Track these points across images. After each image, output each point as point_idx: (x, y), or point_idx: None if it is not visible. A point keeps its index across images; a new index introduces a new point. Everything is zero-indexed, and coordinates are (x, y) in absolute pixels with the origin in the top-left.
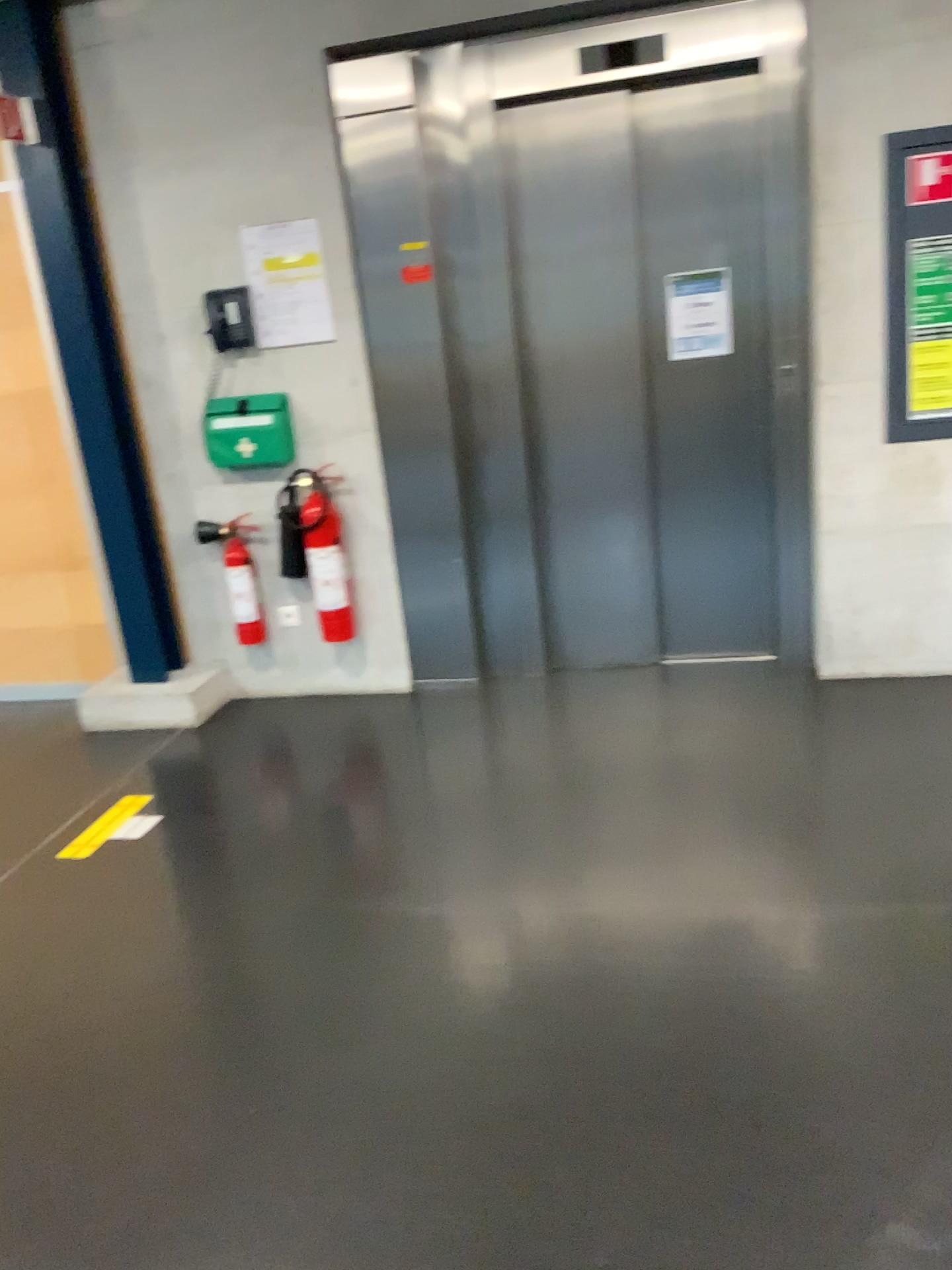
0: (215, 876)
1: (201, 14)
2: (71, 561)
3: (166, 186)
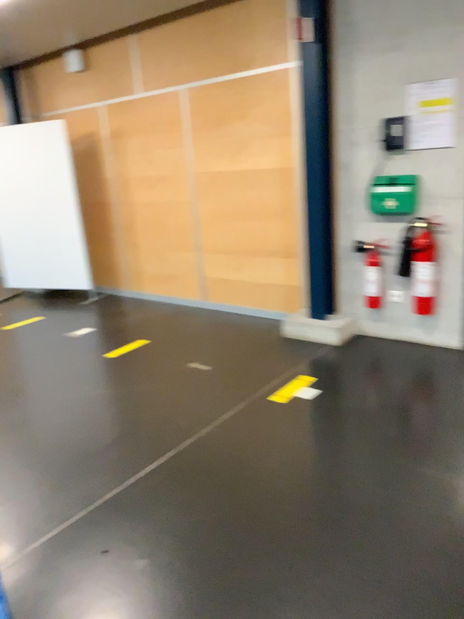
0: (348, 431)
1: None
2: (290, 253)
3: (372, 62)
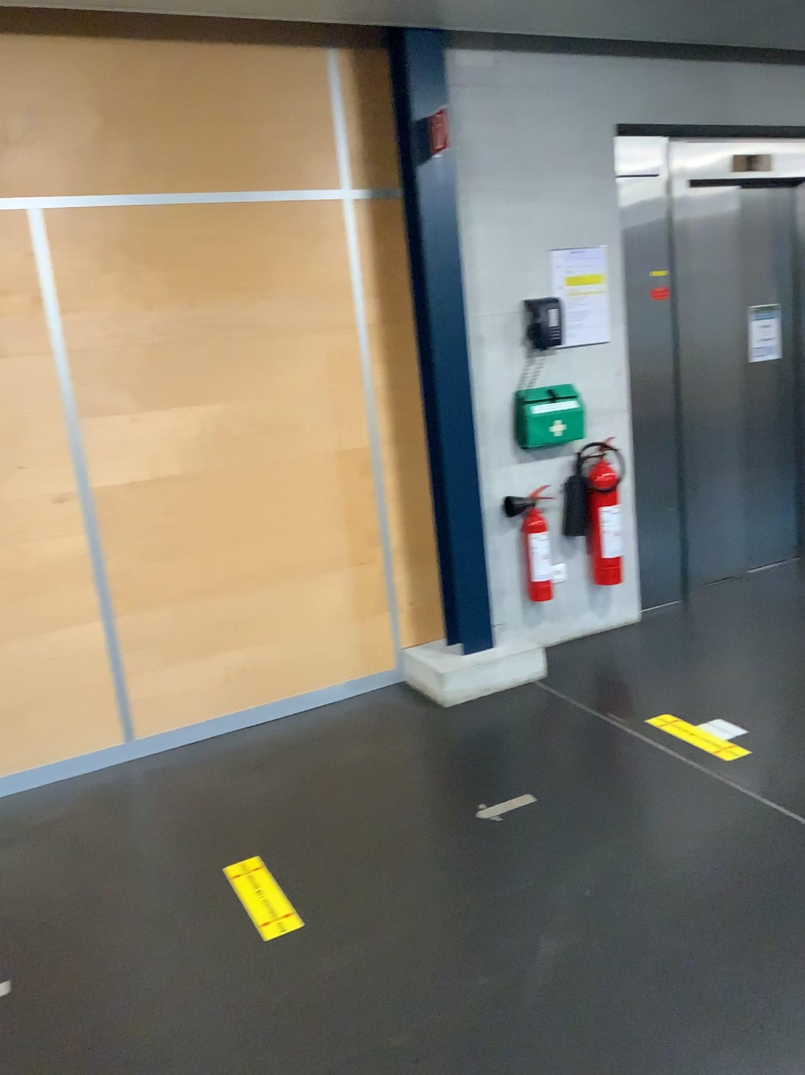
0: None
1: (533, 80)
2: (358, 556)
3: (494, 210)
